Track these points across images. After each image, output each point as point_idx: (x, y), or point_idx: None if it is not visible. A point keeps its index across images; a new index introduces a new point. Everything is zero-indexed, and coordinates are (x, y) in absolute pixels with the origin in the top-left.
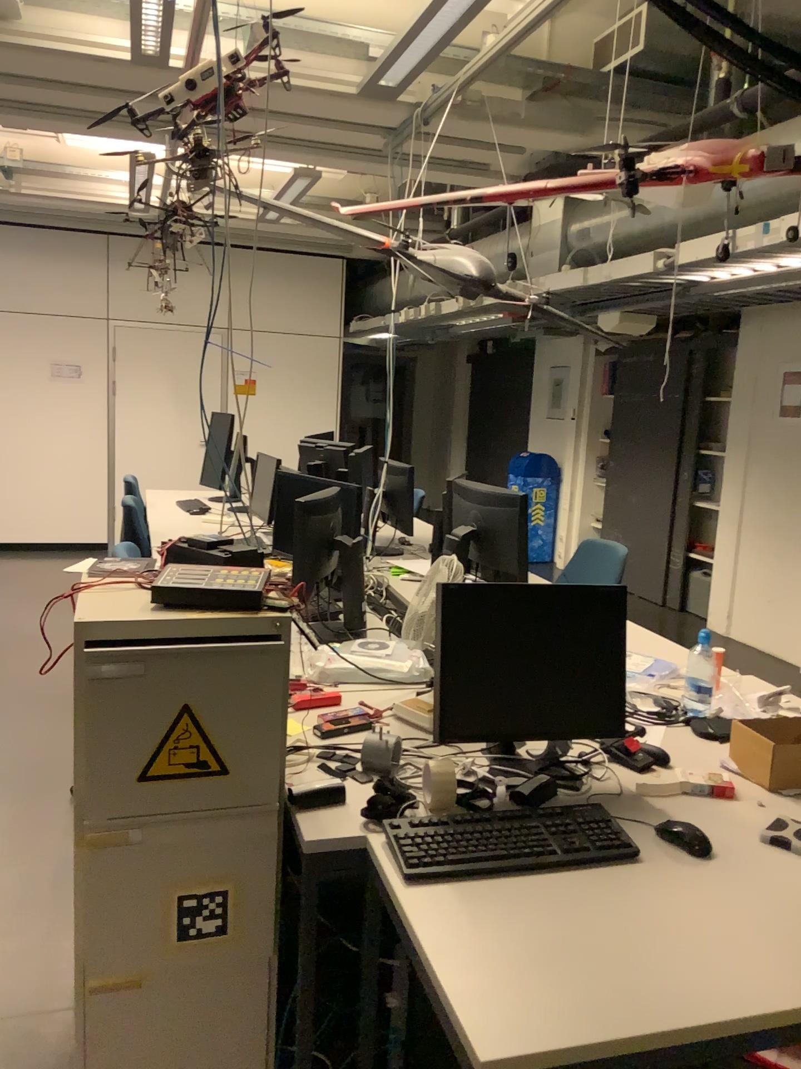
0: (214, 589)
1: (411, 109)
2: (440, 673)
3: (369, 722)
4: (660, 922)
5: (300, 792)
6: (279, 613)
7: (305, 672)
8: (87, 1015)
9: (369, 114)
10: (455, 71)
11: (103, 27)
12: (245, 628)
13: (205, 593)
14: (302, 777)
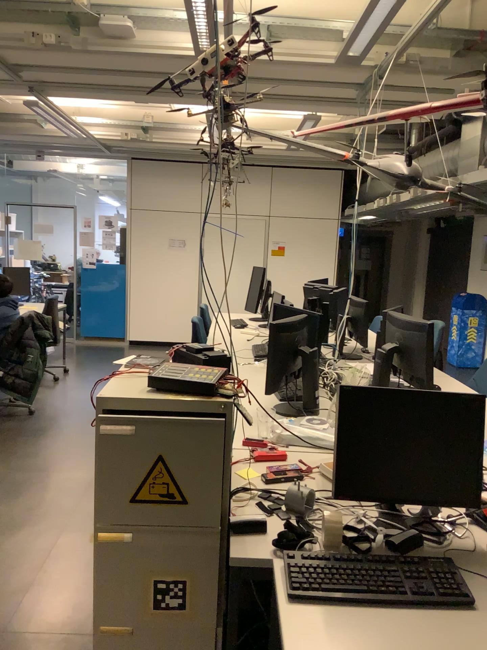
0: (187, 381)
1: (369, 70)
2: (338, 448)
3: (300, 475)
4: None
5: (240, 520)
6: (227, 399)
7: (267, 436)
8: (101, 647)
9: (342, 75)
10: (396, 41)
11: (178, 38)
12: (201, 408)
13: (181, 383)
14: (244, 509)
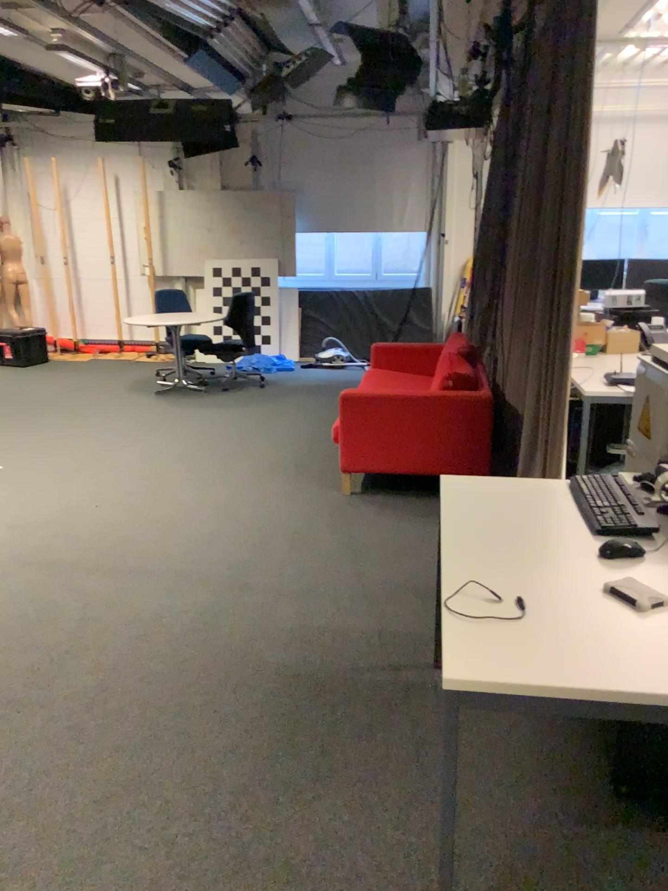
0: None
1: None
2: None
3: None
4: (521, 522)
5: None
6: None
7: None
8: None
9: None
10: None
11: None
12: None
13: None
14: None
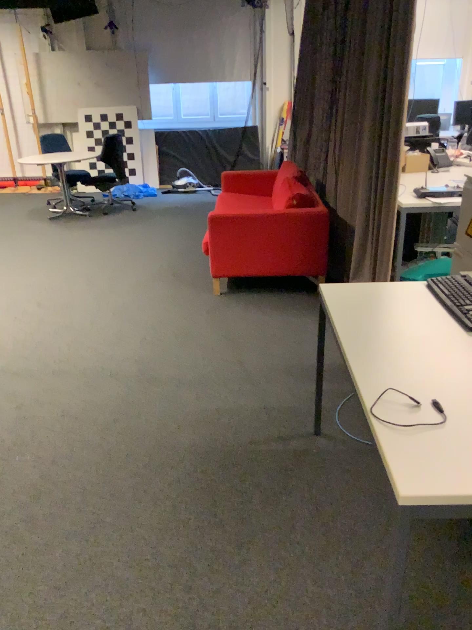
0: None
1: None
2: None
3: None
4: (402, 323)
5: None
6: None
7: None
8: None
9: None
10: None
11: None
12: None
13: None
14: None
